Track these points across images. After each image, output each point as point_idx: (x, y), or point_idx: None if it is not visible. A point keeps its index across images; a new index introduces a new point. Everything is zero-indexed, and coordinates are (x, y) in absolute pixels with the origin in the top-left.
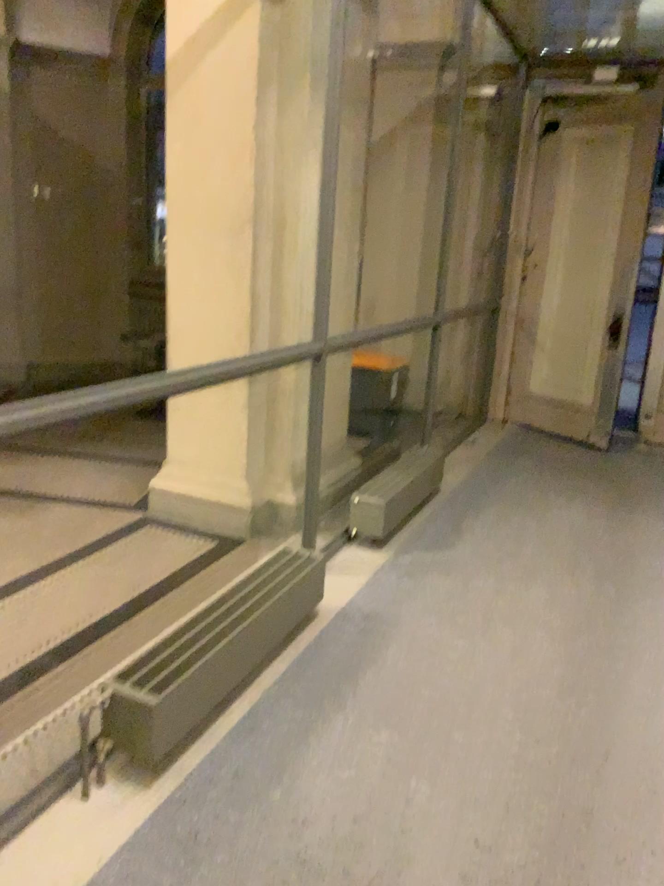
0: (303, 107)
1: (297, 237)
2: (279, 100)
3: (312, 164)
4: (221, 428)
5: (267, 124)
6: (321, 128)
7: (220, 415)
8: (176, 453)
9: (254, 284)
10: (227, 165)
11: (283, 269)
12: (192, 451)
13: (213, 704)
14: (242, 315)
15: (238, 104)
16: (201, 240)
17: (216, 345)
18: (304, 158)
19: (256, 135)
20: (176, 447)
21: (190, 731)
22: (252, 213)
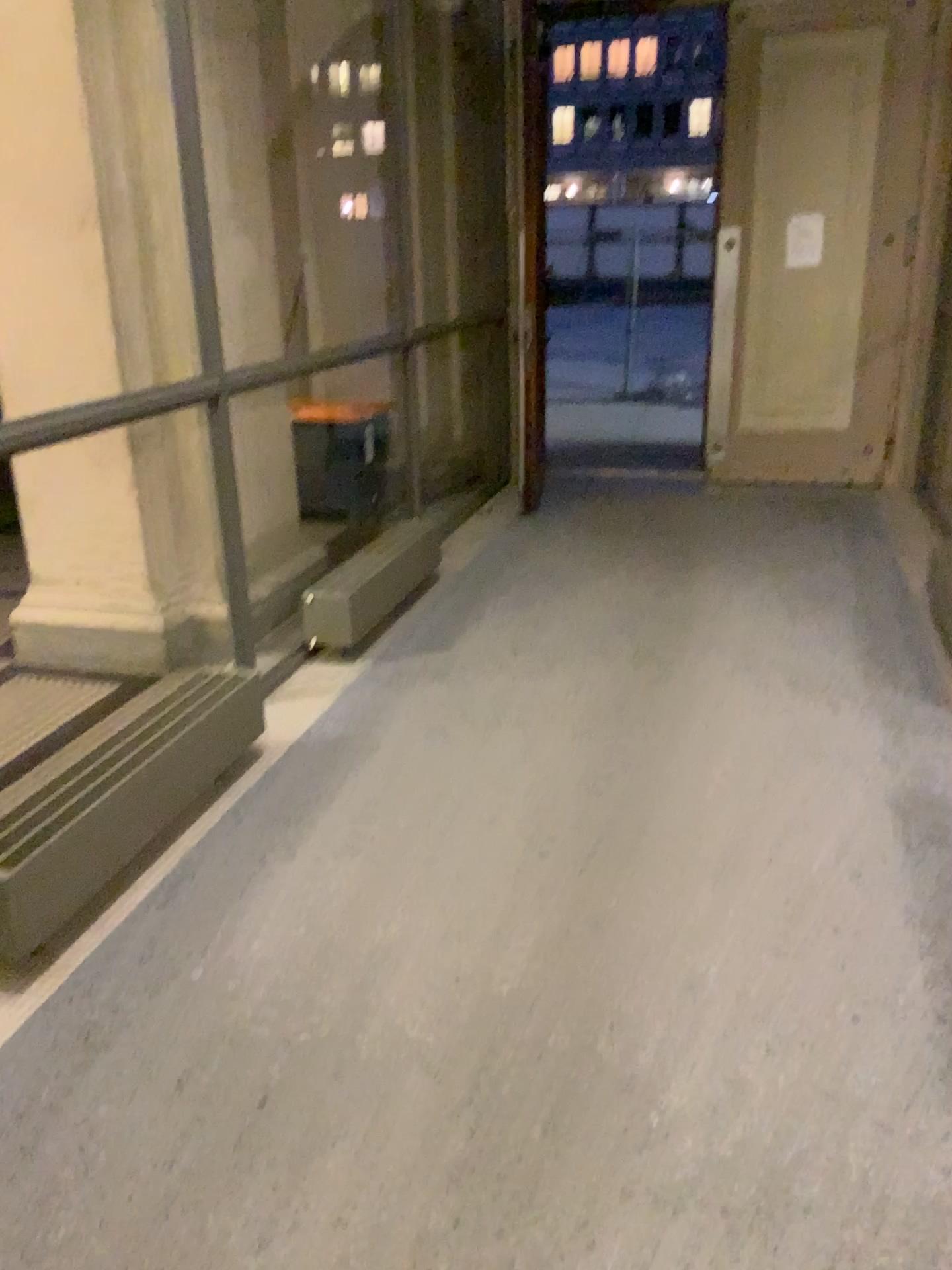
0: (144, 36)
1: (168, 233)
2: (107, 28)
3: (171, 121)
4: (103, 525)
5: (94, 65)
6: (176, 65)
7: (98, 506)
8: (43, 568)
9: (116, 308)
10: (45, 133)
11: (156, 283)
12: (67, 563)
13: (103, 884)
14: (106, 357)
15: (45, 37)
16: (25, 251)
17: (75, 405)
18: (159, 112)
19: (80, 84)
20: (42, 561)
21: (72, 922)
22: (94, 202)
